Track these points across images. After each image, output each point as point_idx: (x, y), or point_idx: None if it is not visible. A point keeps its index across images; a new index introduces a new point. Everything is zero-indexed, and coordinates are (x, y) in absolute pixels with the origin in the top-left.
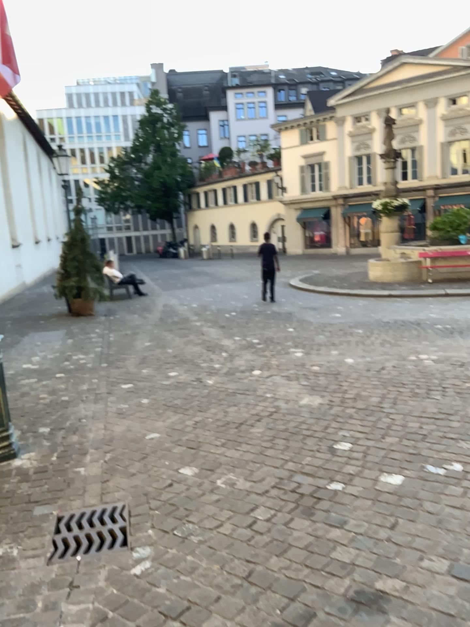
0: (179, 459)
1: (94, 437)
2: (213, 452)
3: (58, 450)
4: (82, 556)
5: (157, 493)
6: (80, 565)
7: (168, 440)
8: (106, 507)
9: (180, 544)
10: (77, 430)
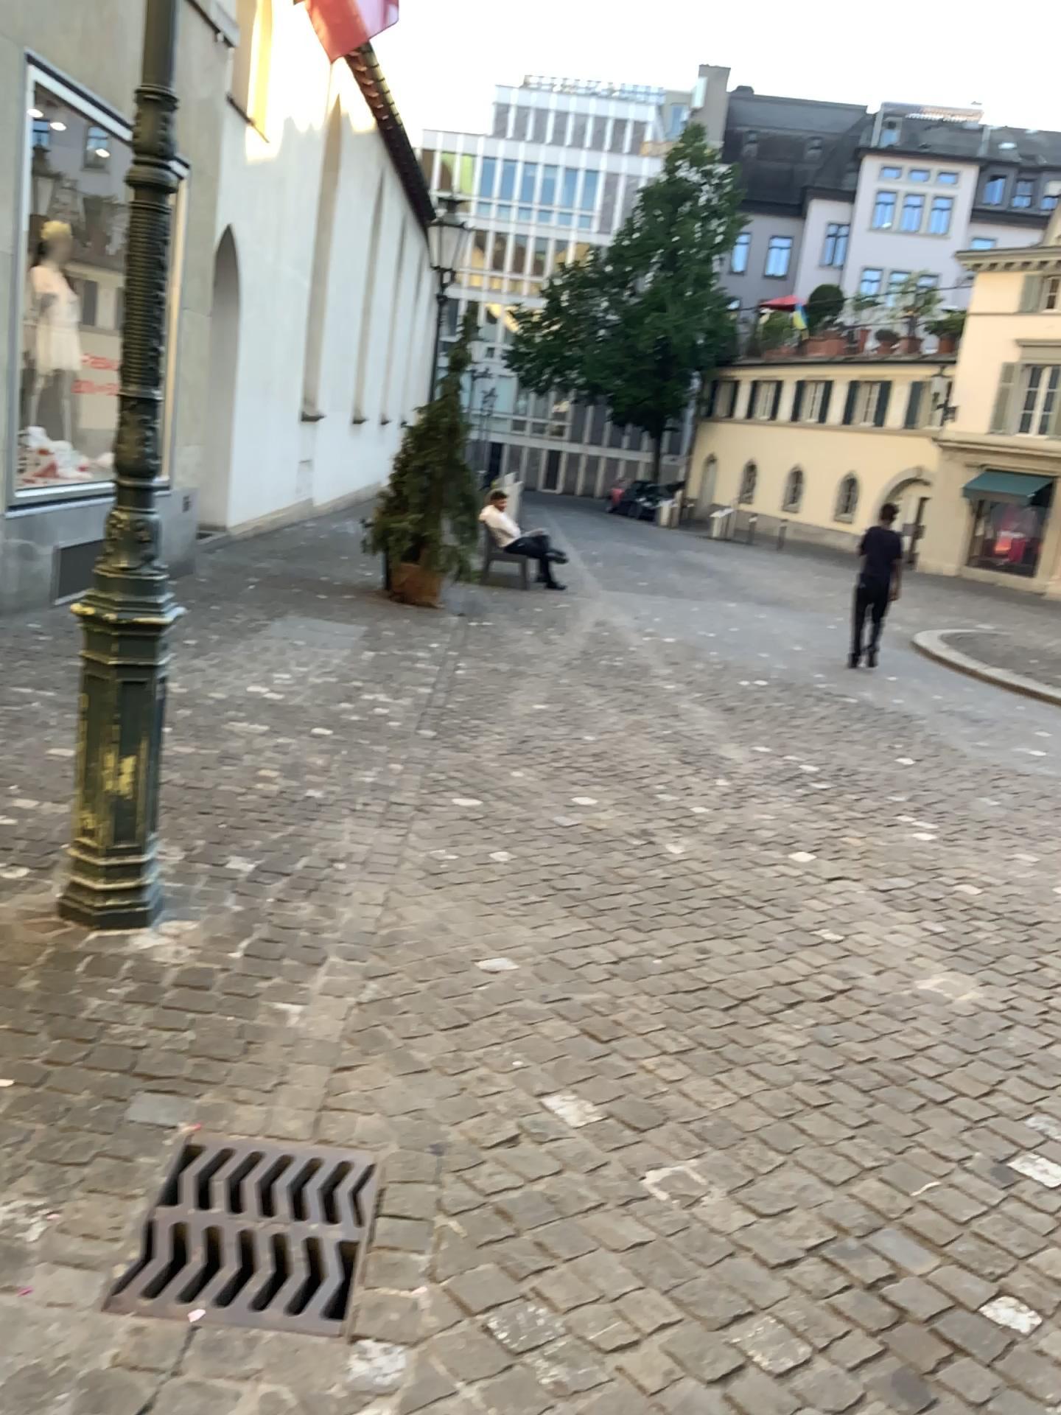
0: (553, 1060)
1: (351, 922)
2: (649, 1069)
3: (253, 936)
4: (210, 1309)
5: (469, 1156)
6: (192, 1343)
7: (534, 989)
8: (321, 1156)
9: (498, 1375)
10: (317, 890)
